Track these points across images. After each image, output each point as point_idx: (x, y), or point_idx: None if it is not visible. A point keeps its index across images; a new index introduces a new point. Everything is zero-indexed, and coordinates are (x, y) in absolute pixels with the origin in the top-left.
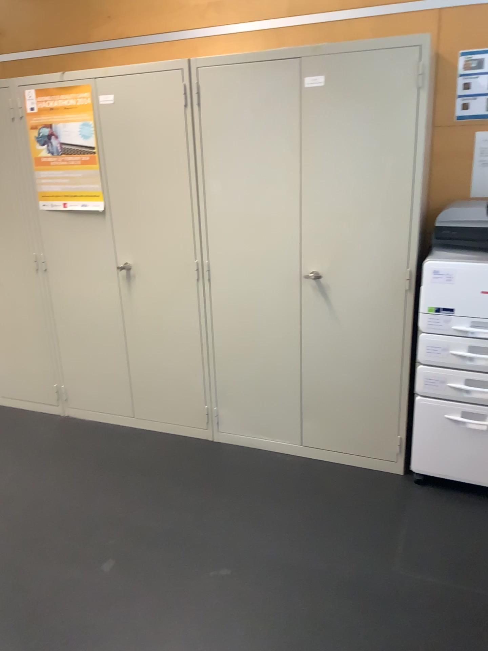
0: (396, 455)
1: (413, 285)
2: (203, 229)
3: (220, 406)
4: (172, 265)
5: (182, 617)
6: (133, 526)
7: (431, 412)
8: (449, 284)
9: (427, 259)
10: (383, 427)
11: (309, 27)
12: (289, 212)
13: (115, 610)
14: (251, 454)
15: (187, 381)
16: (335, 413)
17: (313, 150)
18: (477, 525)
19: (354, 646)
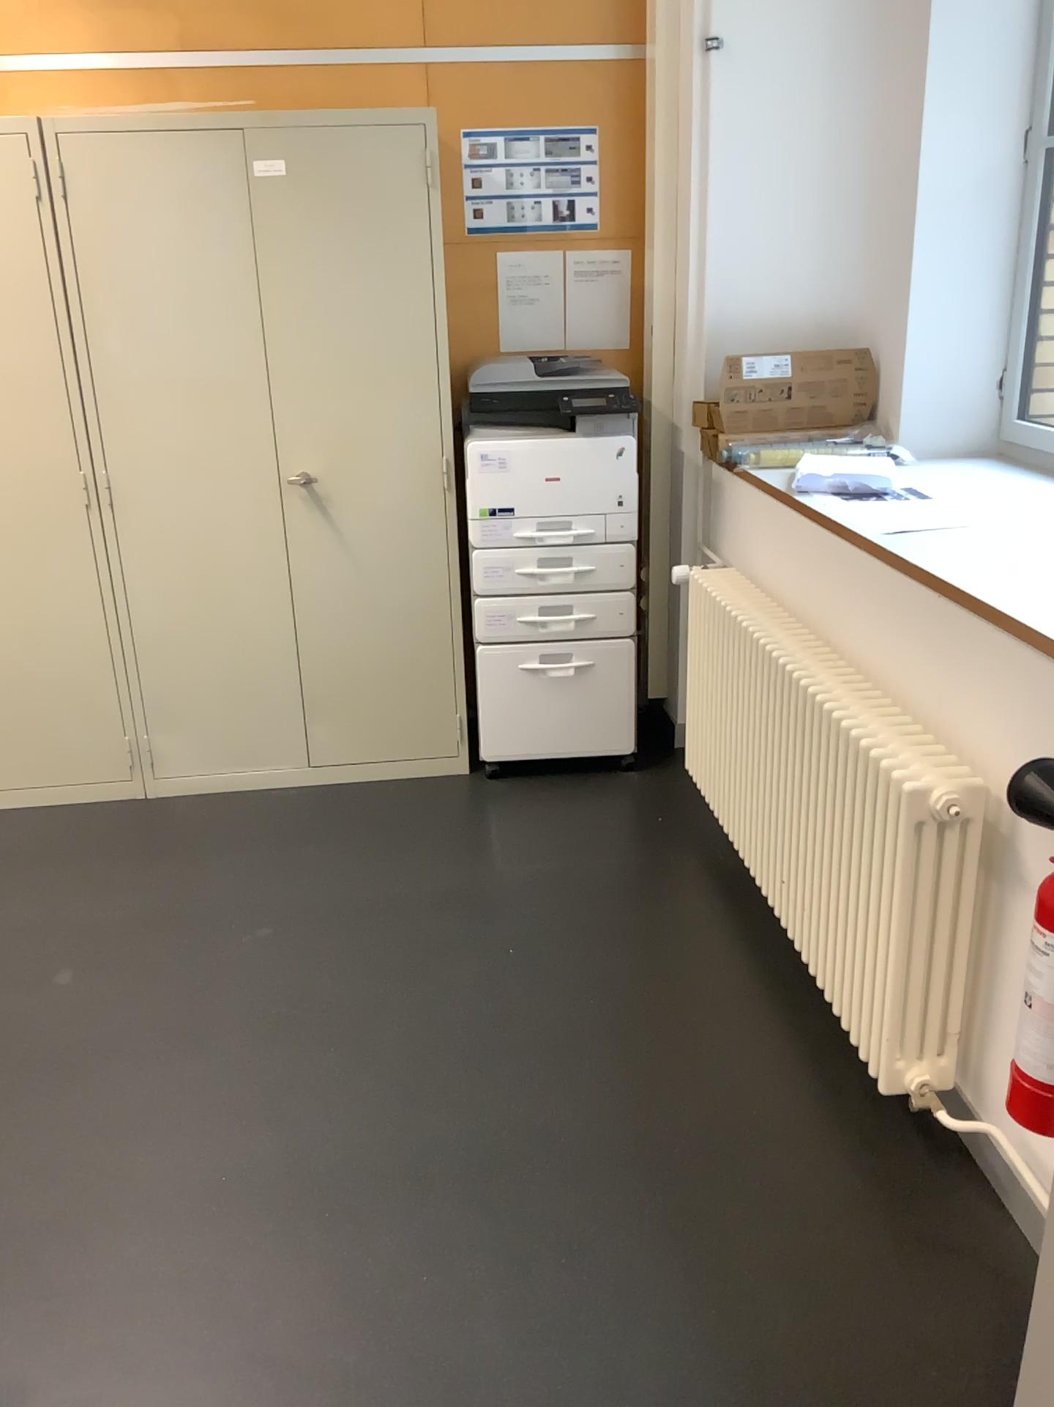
0: (455, 747)
1: (451, 481)
2: (92, 417)
3: (153, 730)
4: (35, 486)
5: (227, 990)
6: (74, 924)
7: (499, 666)
8: (503, 471)
9: (464, 440)
10: (432, 706)
11: (222, 71)
12: (250, 378)
13: (116, 1013)
14: (223, 799)
15: (83, 697)
16: (356, 701)
17: (279, 278)
18: (583, 803)
19: (477, 949)
